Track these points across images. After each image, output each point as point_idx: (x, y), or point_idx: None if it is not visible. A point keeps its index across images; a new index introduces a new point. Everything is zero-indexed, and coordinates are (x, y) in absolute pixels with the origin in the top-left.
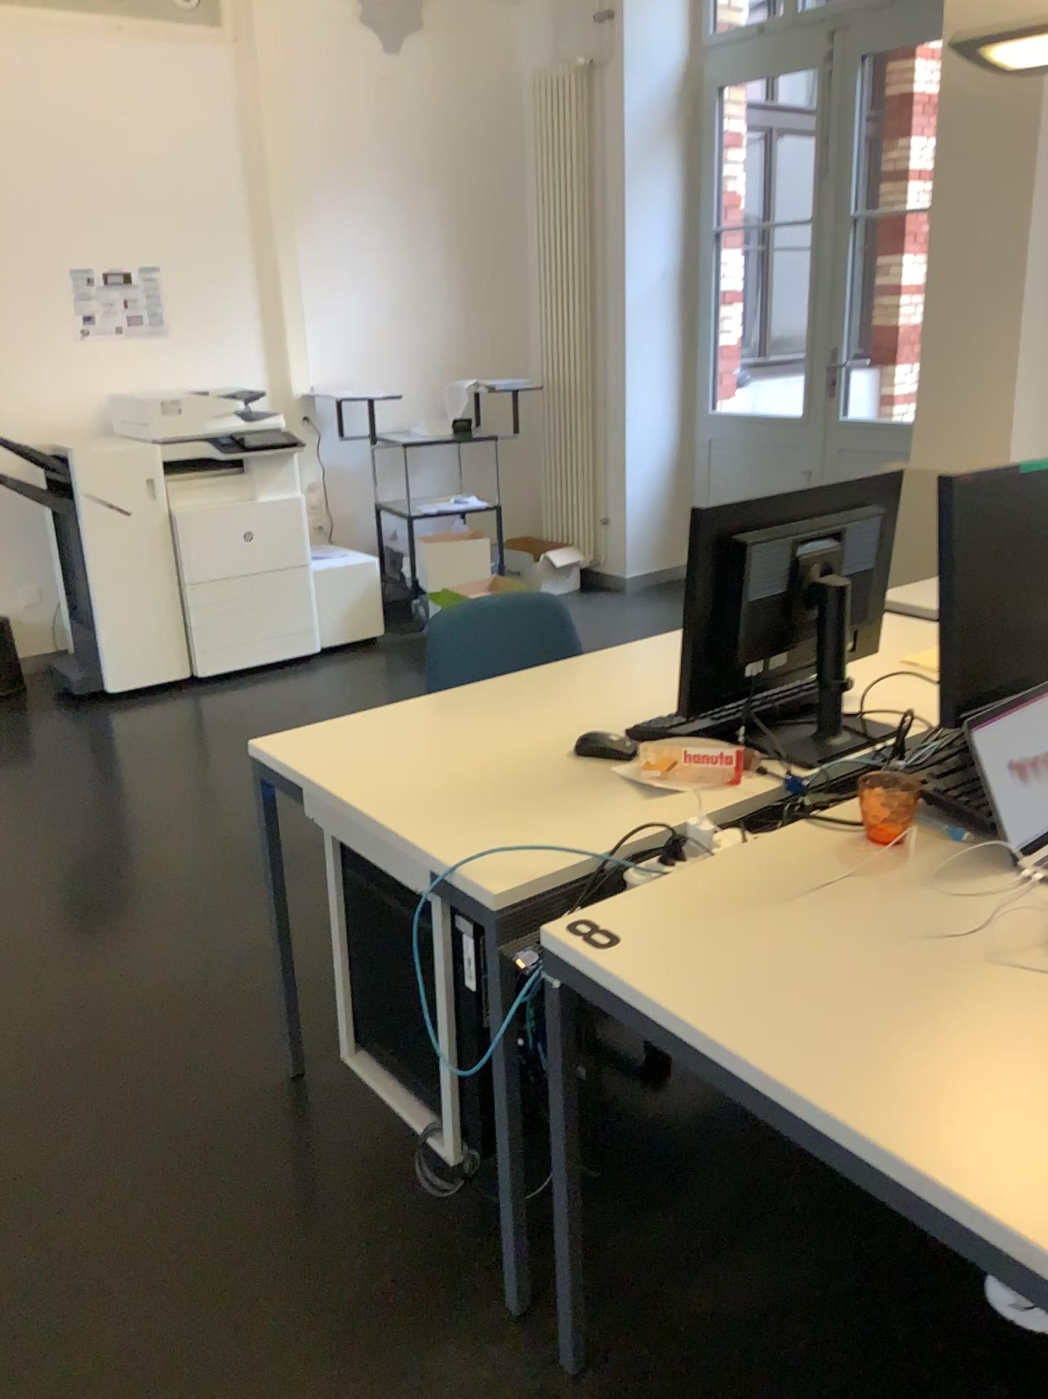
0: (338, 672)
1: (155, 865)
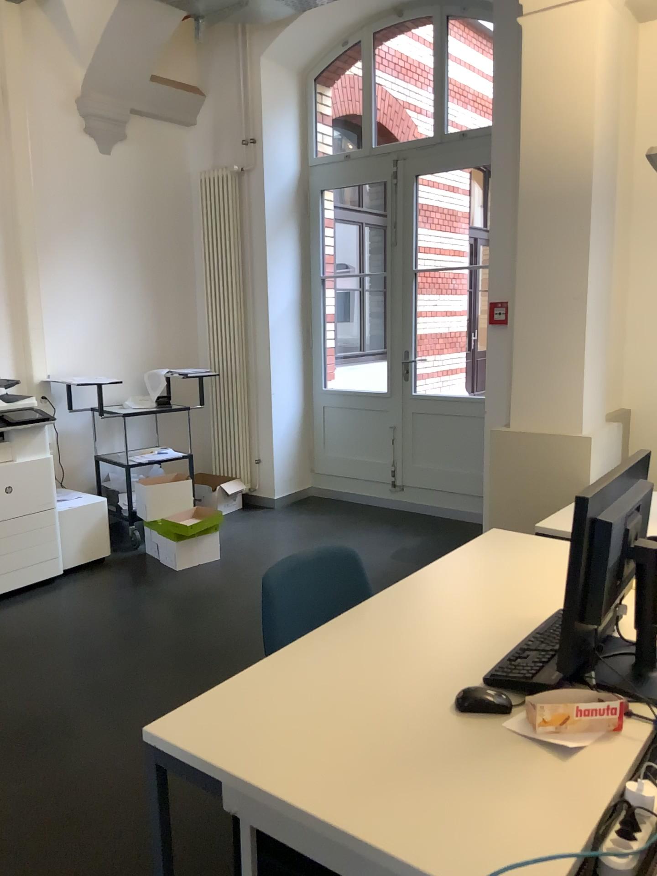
0: (83, 591)
1: None
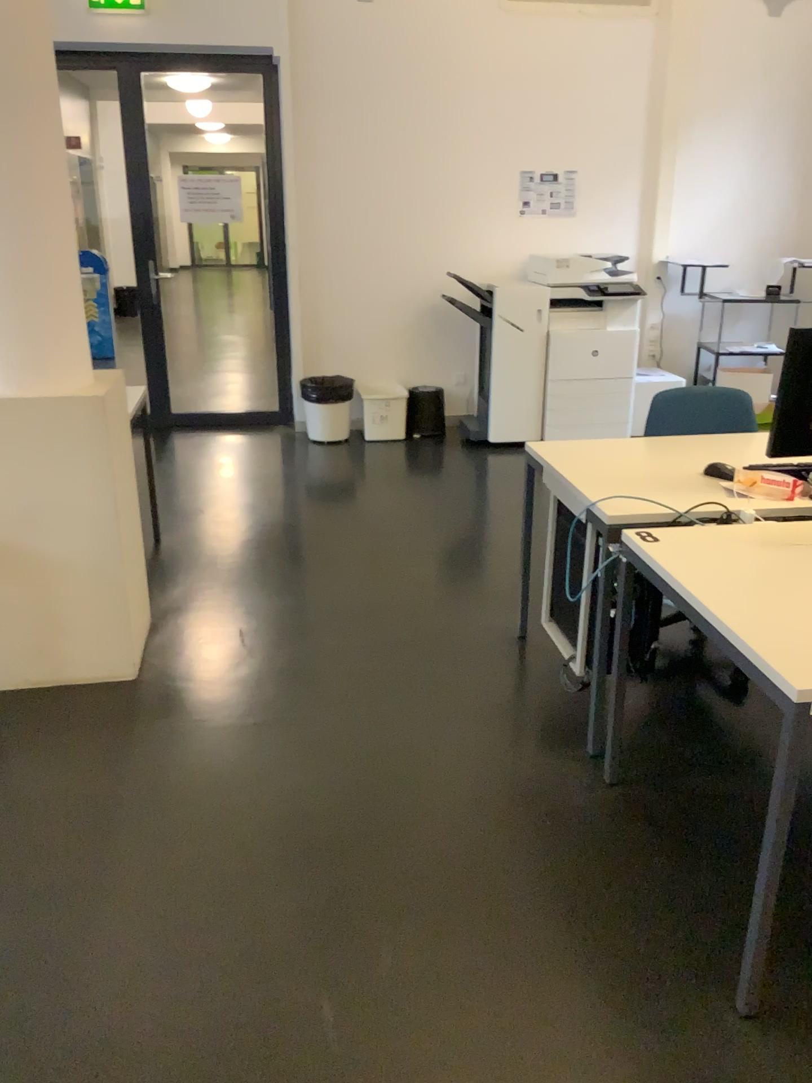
0: None
1: (485, 530)
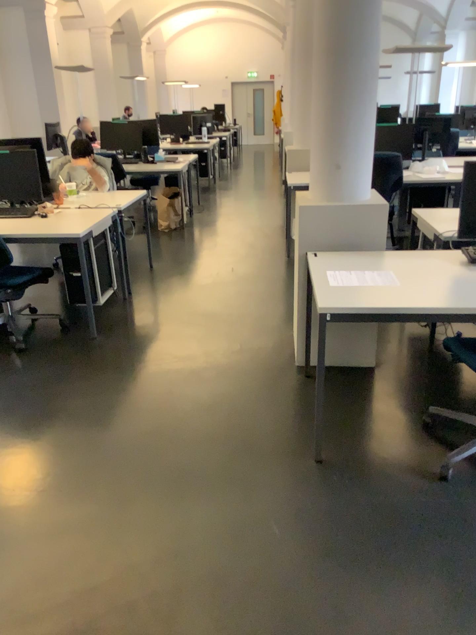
0: None
1: None
